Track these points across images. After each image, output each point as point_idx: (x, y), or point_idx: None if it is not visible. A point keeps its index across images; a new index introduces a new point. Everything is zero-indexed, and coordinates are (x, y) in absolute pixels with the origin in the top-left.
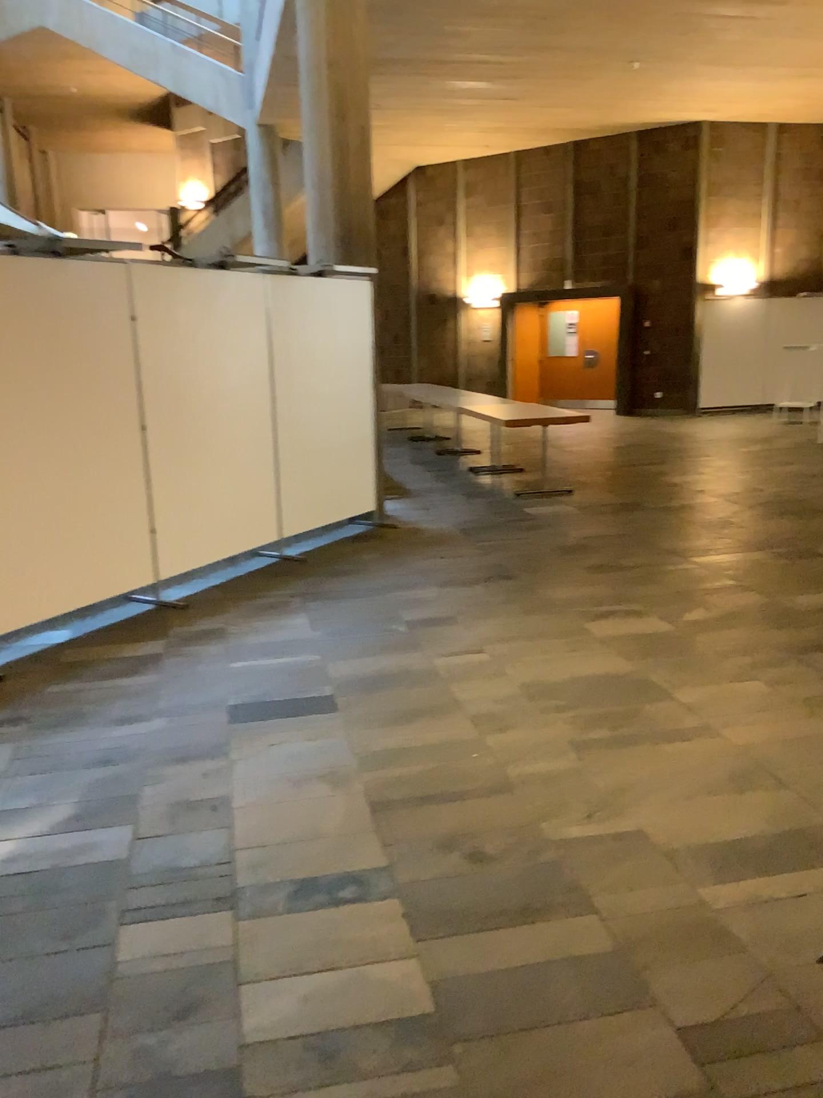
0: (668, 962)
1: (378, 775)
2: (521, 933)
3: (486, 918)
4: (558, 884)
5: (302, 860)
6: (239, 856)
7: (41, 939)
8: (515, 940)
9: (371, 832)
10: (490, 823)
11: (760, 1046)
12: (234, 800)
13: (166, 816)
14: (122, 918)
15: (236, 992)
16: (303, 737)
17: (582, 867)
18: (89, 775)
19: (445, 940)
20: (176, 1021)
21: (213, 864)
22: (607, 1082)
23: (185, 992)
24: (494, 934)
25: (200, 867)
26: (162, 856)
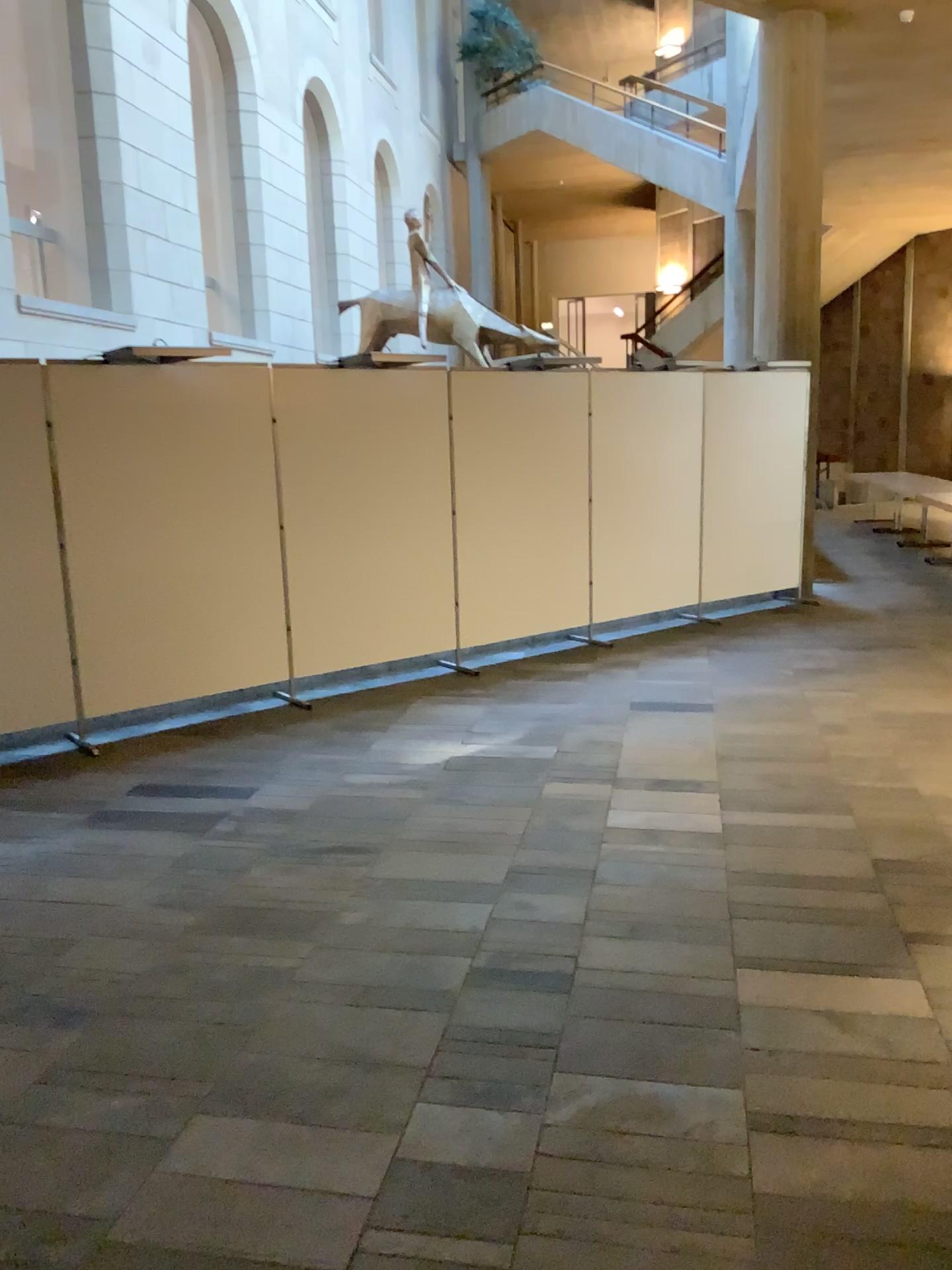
0: (886, 837)
1: (730, 744)
2: (793, 815)
3: (773, 807)
4: (833, 801)
5: (663, 773)
6: (623, 766)
7: (501, 782)
8: (787, 816)
9: (714, 767)
10: (801, 773)
11: (920, 869)
12: (626, 743)
13: (579, 745)
14: (547, 779)
15: (607, 811)
16: (683, 720)
17: (856, 798)
18: (533, 723)
19: (742, 811)
20: (572, 815)
21: (605, 767)
22: (812, 867)
23: (579, 808)
24: (775, 813)
25: (597, 767)
26: (574, 760)
